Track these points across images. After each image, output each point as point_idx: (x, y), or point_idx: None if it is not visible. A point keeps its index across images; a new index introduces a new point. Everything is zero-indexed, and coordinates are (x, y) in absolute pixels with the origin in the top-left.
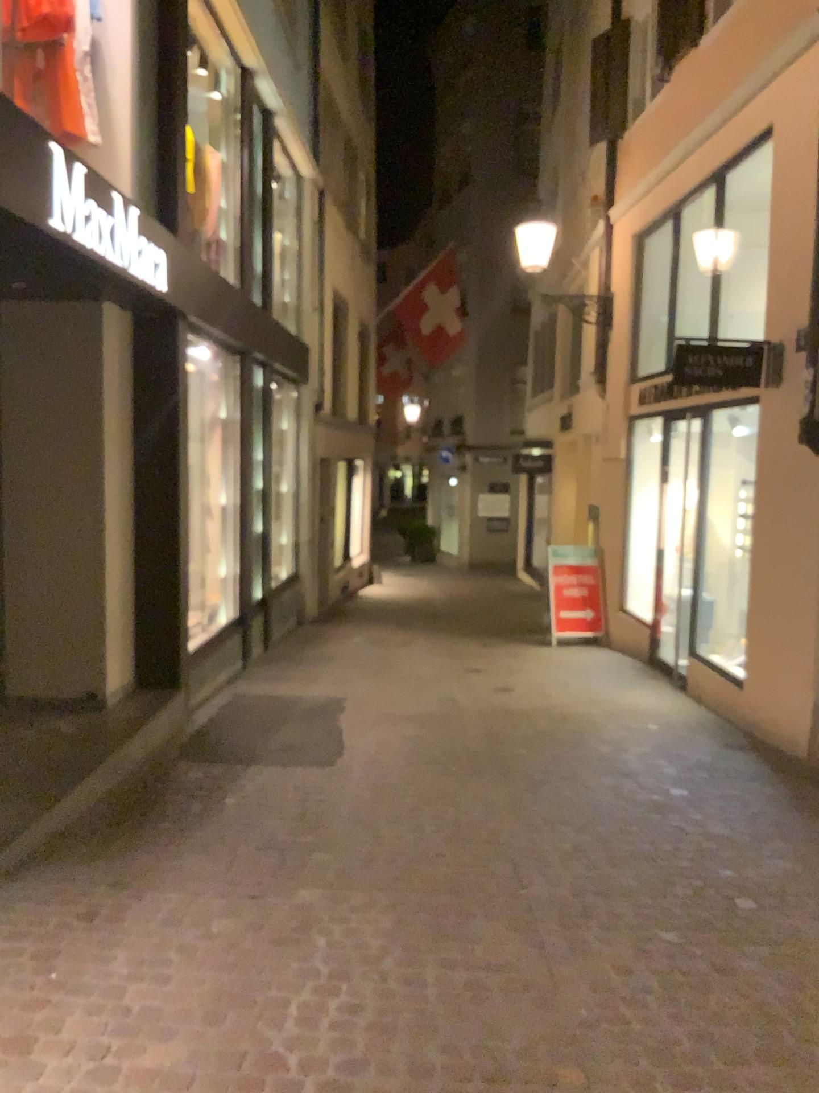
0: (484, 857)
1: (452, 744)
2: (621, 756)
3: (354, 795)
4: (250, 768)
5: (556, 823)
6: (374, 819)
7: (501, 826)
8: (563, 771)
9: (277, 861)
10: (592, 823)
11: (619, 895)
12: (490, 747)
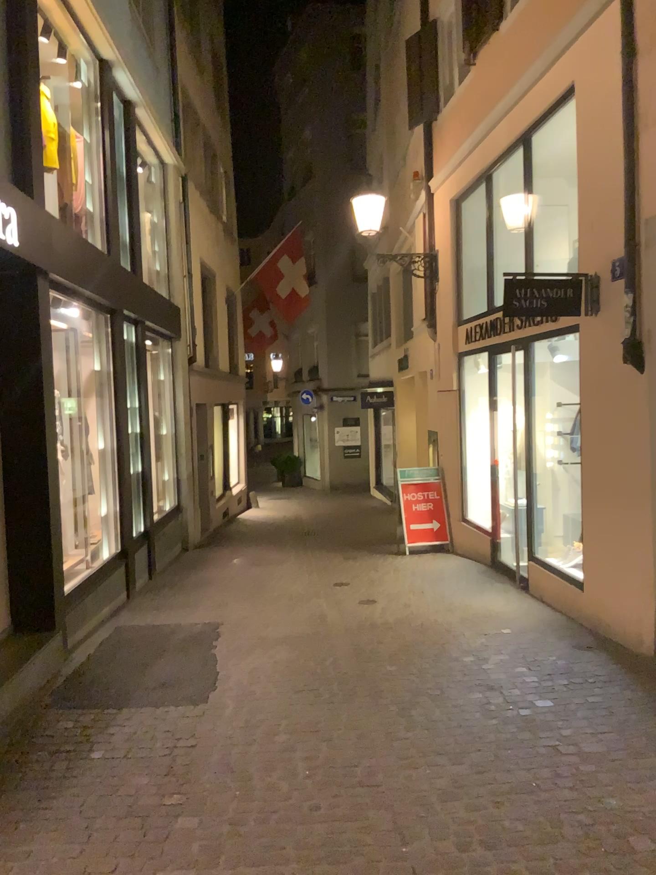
0: (364, 807)
1: (323, 667)
2: (484, 667)
3: (226, 737)
4: (121, 713)
5: (433, 753)
6: (247, 766)
7: (378, 763)
8: (431, 689)
9: (139, 837)
10: (469, 750)
11: (513, 848)
12: (359, 667)
